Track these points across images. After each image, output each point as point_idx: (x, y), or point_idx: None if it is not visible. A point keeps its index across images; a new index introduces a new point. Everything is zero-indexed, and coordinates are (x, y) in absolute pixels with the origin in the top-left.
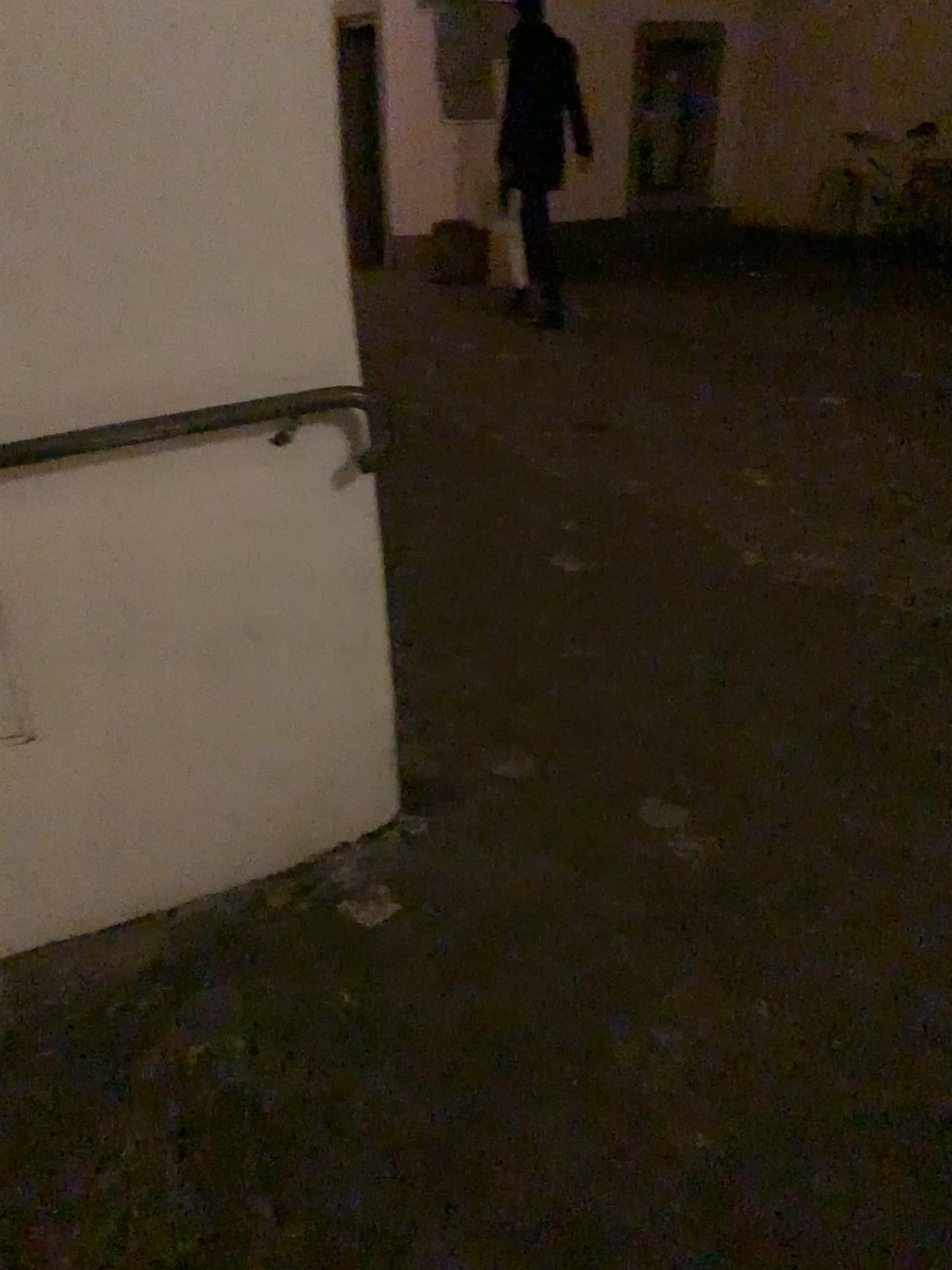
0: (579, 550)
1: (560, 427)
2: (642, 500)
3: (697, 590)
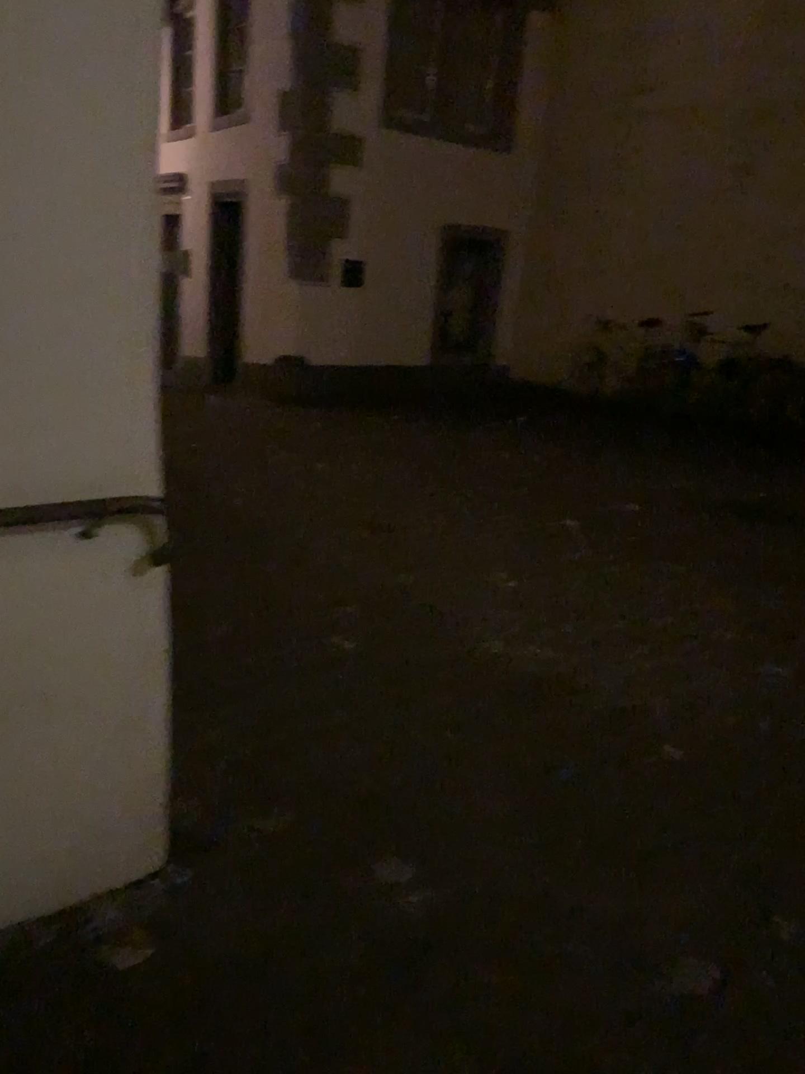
0: (349, 631)
1: (353, 527)
2: (408, 592)
3: (439, 672)
